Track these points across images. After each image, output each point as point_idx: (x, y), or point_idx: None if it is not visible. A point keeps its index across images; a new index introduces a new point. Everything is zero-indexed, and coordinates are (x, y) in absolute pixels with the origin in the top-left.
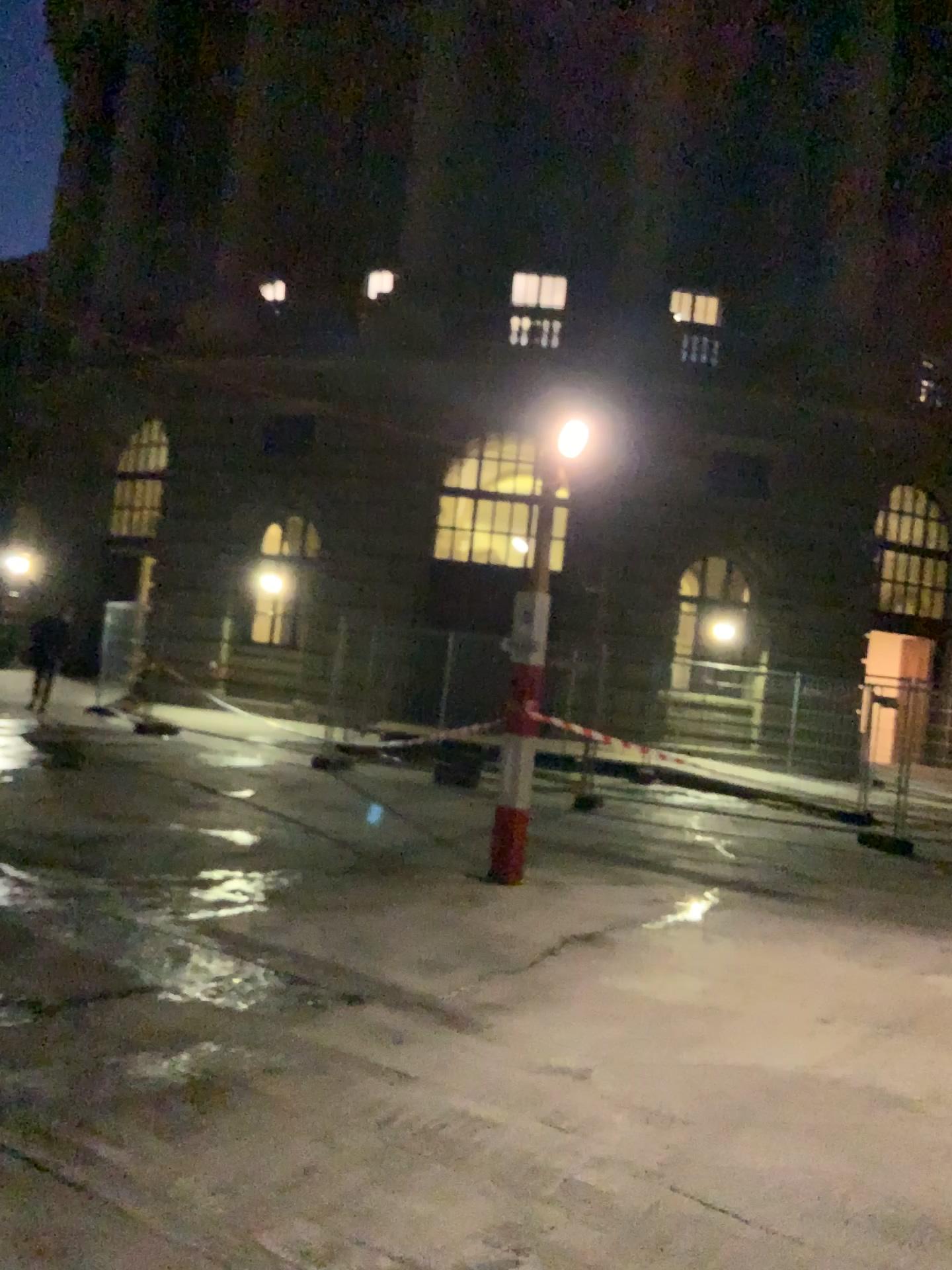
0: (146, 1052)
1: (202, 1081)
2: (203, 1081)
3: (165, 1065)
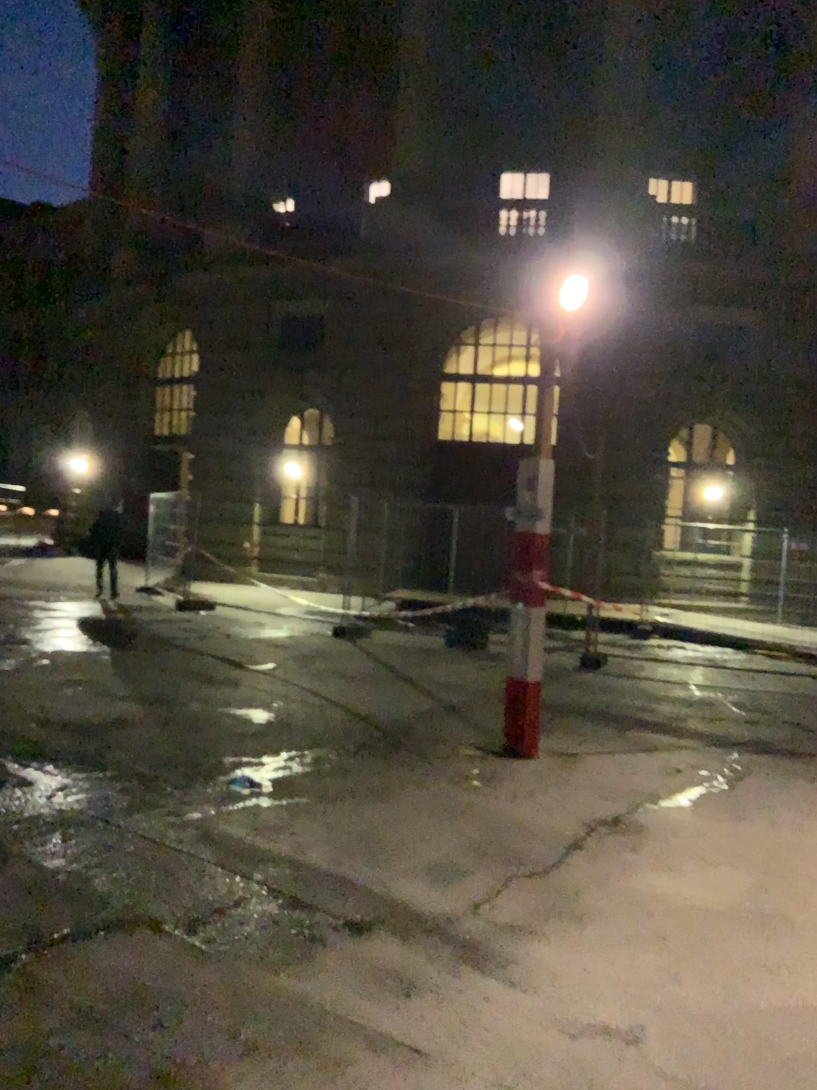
0: (89, 1038)
1: (149, 1089)
2: (152, 1085)
3: (110, 1058)
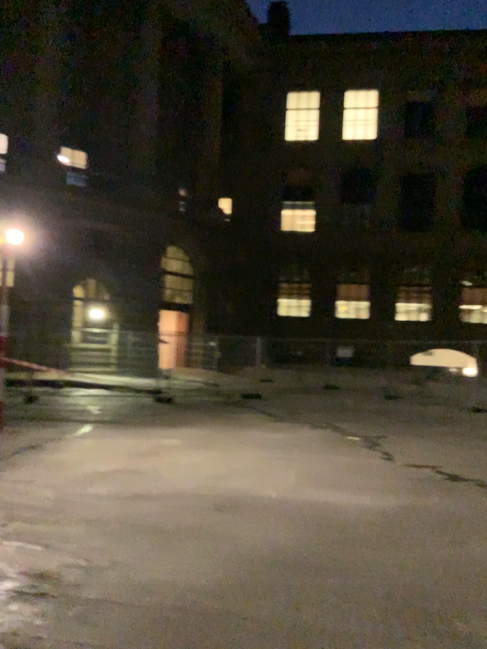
0: None
1: None
2: None
3: None
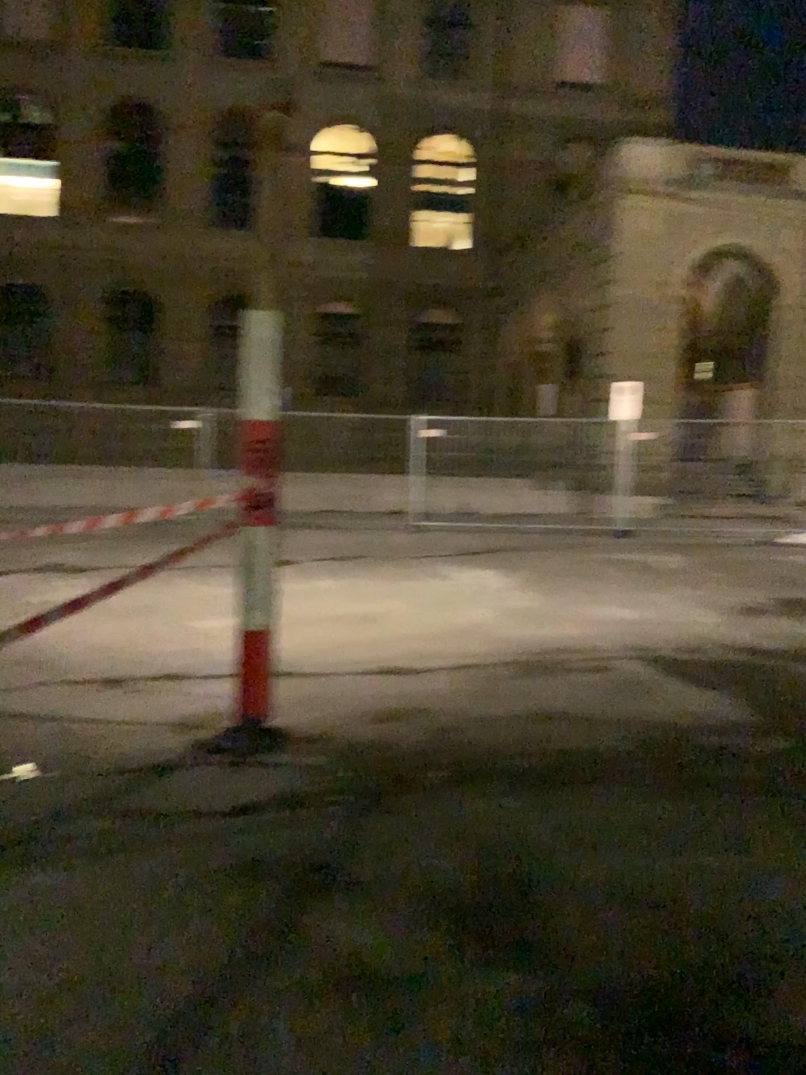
0: None
1: None
2: None
3: None
